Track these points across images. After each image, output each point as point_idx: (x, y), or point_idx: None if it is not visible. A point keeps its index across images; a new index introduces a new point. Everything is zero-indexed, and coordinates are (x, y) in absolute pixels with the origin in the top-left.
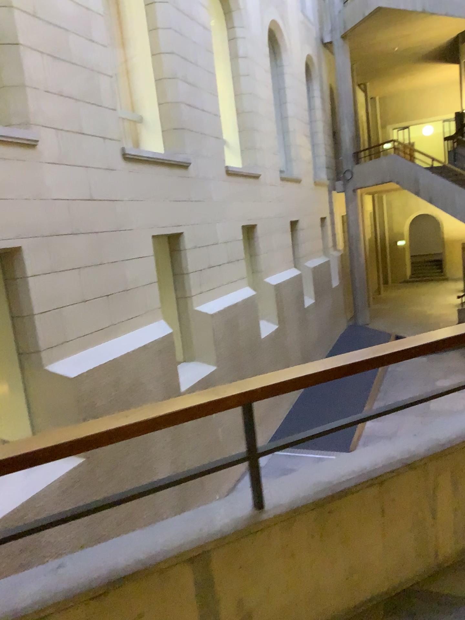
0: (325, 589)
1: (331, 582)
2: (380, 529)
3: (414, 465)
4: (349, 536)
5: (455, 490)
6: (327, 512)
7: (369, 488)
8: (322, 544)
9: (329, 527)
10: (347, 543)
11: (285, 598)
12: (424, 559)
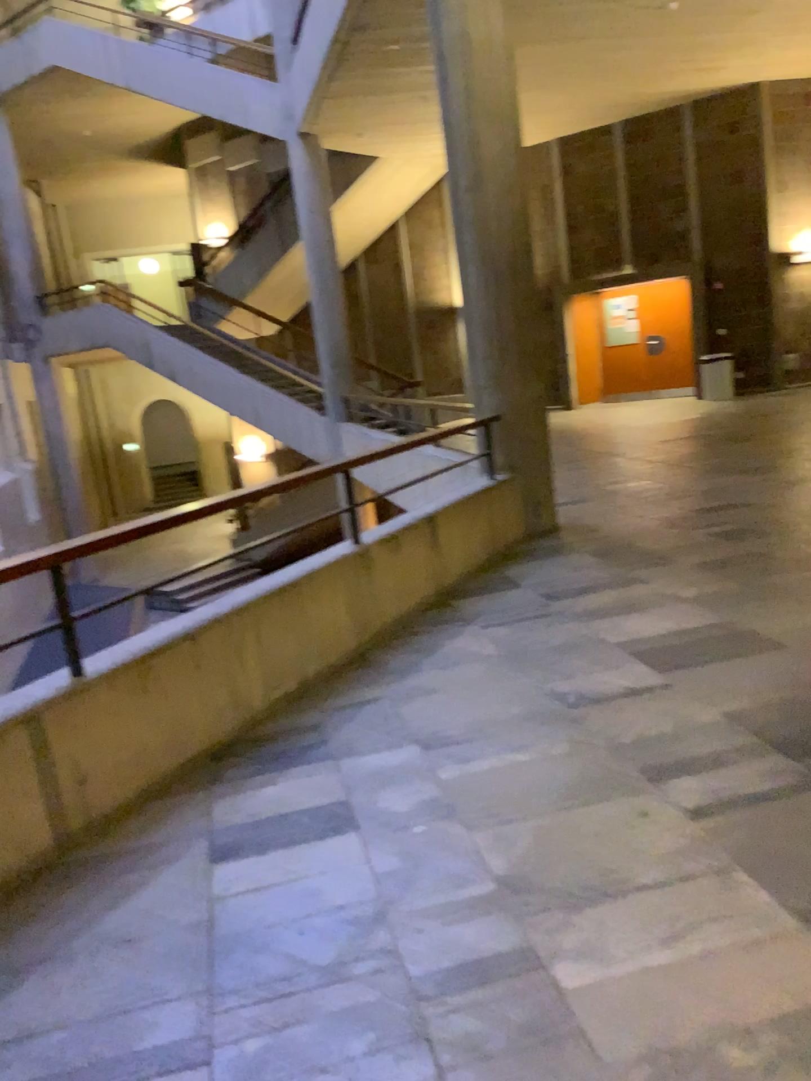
0: (150, 747)
1: (155, 739)
2: (194, 685)
3: (216, 622)
4: (167, 693)
5: (256, 646)
6: (144, 670)
7: (180, 645)
8: (143, 701)
9: (148, 685)
10: (166, 700)
11: (115, 757)
12: (236, 714)
